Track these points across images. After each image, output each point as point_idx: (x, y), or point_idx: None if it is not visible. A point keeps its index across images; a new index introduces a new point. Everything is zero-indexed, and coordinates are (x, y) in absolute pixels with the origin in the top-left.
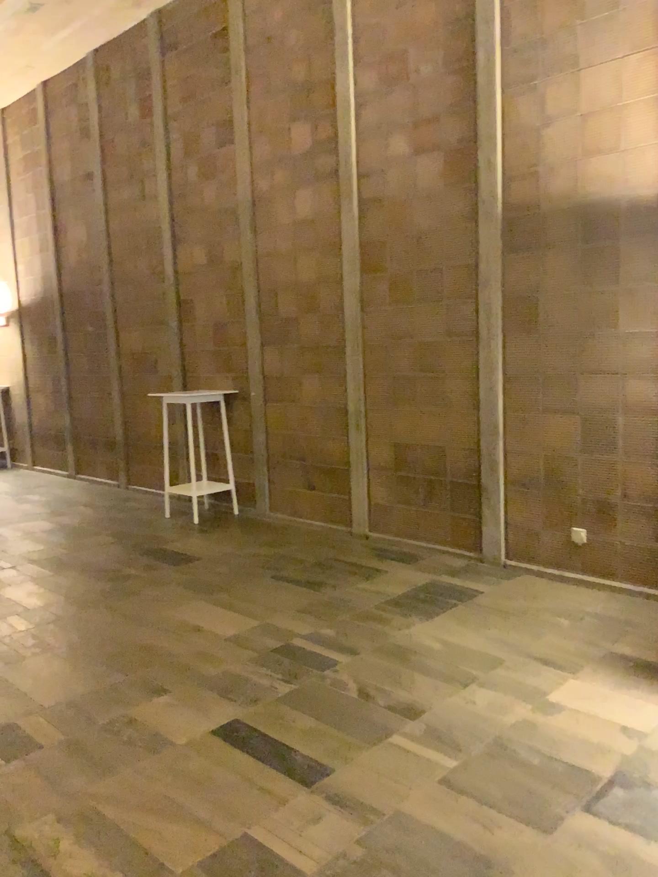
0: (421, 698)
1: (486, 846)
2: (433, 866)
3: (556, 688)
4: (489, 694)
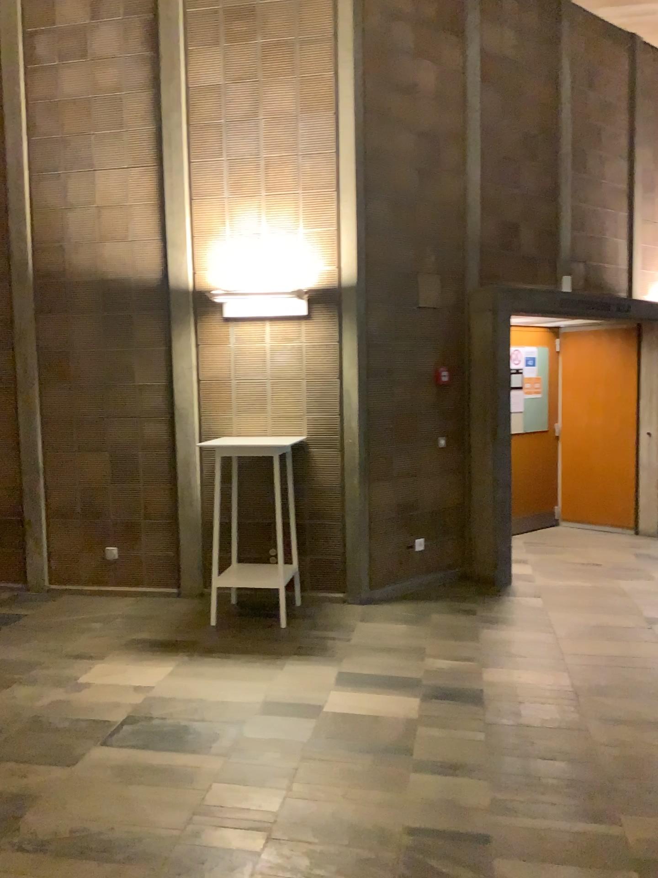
0: None
1: (20, 786)
2: None
3: (85, 671)
4: (27, 687)
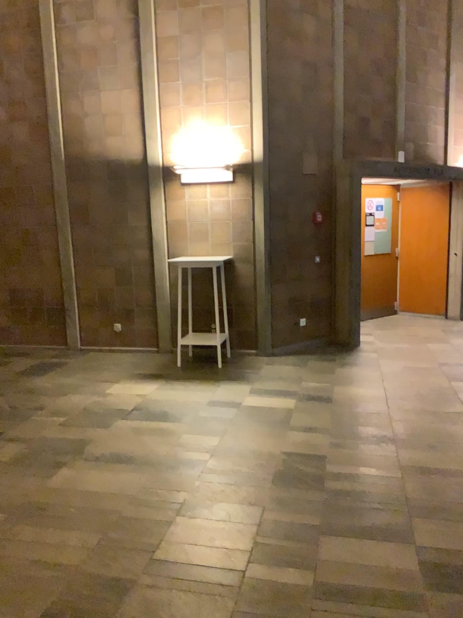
0: (43, 400)
1: (82, 434)
2: (60, 444)
3: (108, 386)
4: (77, 393)
